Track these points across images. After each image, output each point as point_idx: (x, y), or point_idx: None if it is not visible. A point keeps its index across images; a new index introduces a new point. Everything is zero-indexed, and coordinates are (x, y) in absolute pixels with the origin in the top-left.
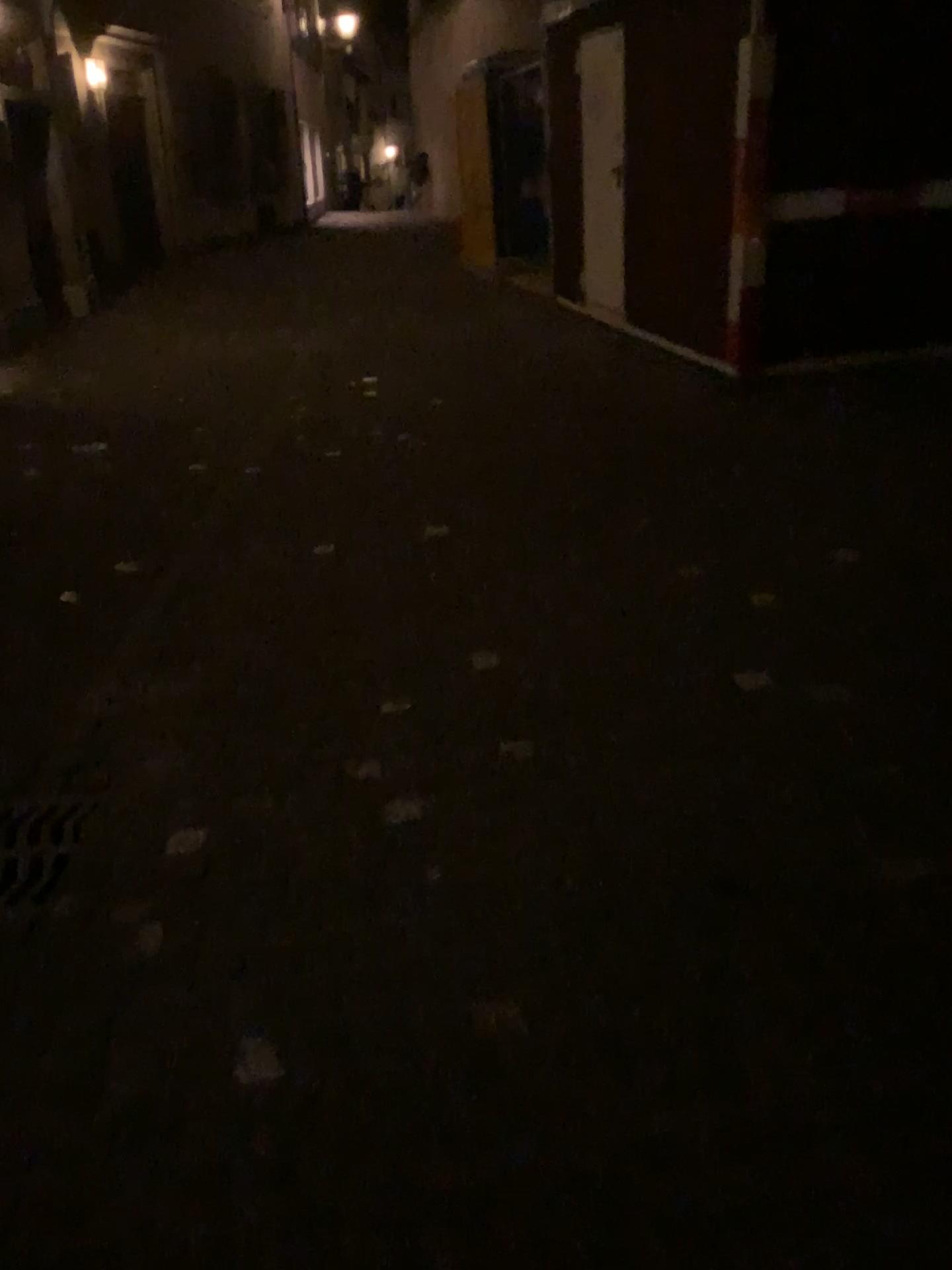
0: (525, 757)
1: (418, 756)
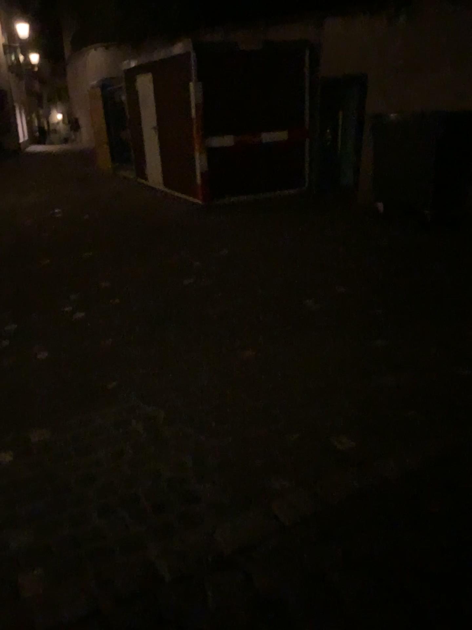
0: (117, 302)
1: (84, 305)
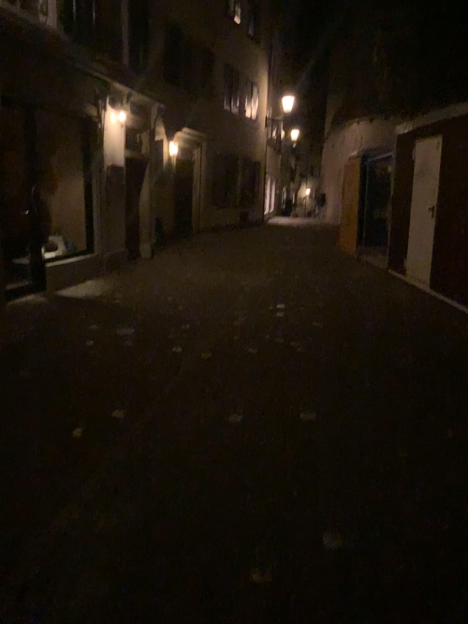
0: None
1: None
